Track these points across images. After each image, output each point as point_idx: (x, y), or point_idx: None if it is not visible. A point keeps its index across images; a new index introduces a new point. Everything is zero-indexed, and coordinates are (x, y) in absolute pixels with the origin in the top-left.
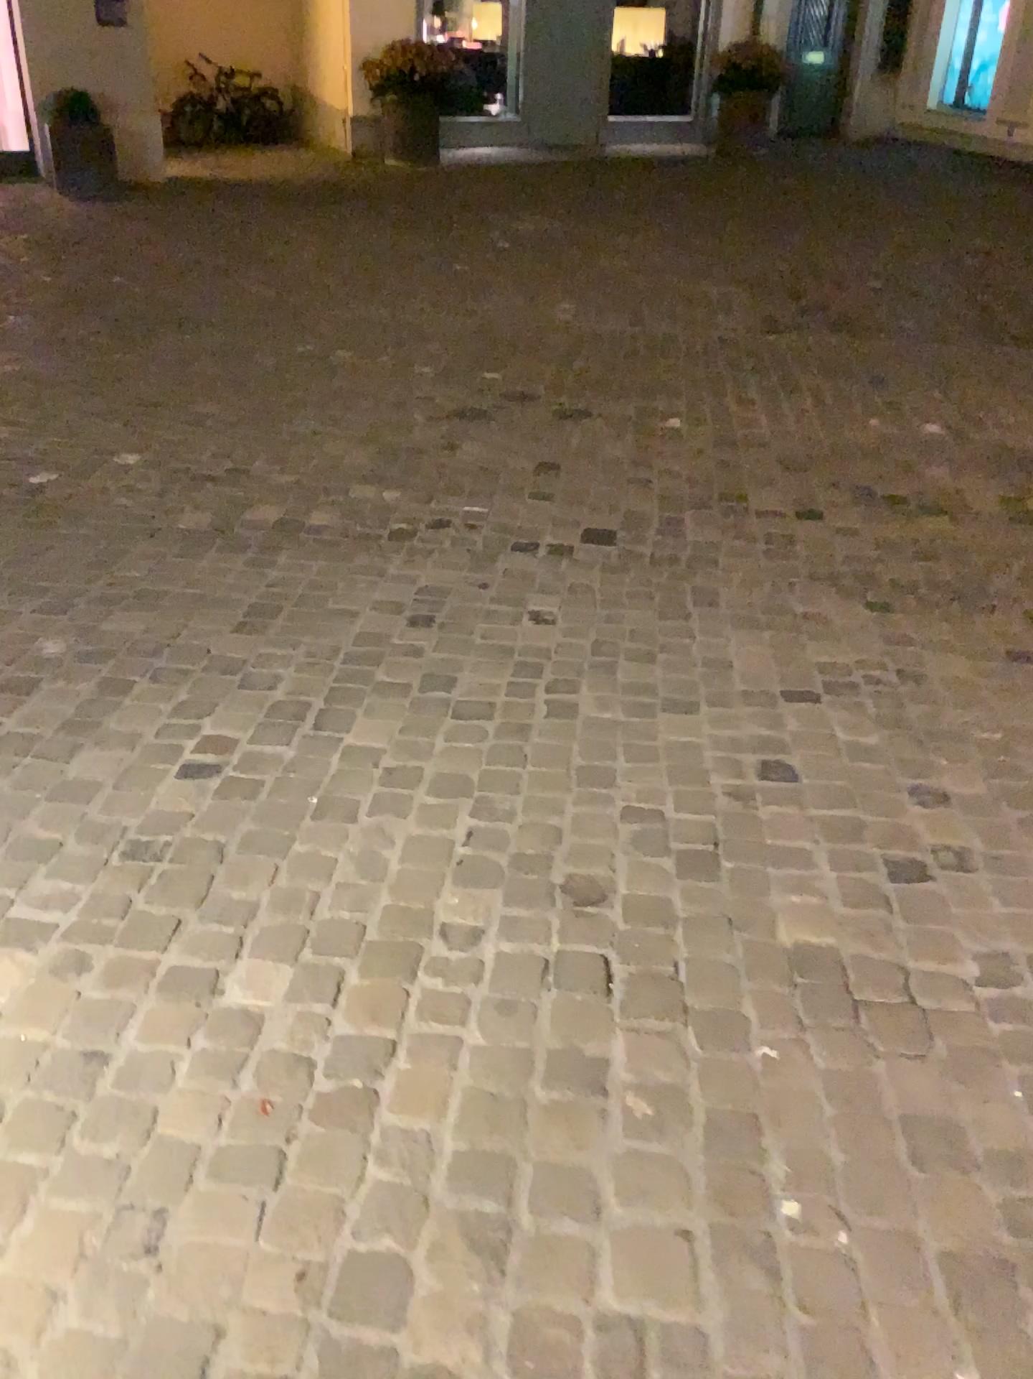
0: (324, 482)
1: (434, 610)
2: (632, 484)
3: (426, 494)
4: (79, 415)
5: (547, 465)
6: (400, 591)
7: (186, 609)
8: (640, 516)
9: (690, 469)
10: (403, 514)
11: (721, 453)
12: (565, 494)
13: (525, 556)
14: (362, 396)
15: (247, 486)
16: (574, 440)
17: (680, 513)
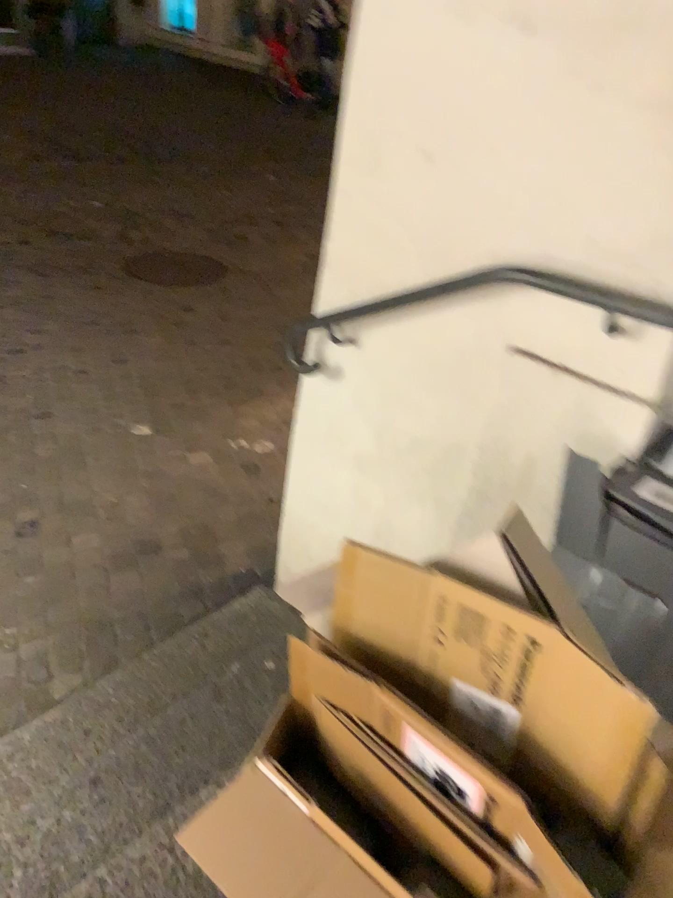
0: None
1: None
2: None
3: None
4: None
5: None
6: None
7: None
8: None
9: None
10: None
11: None
12: None
13: None
14: None
15: None
16: None
17: None
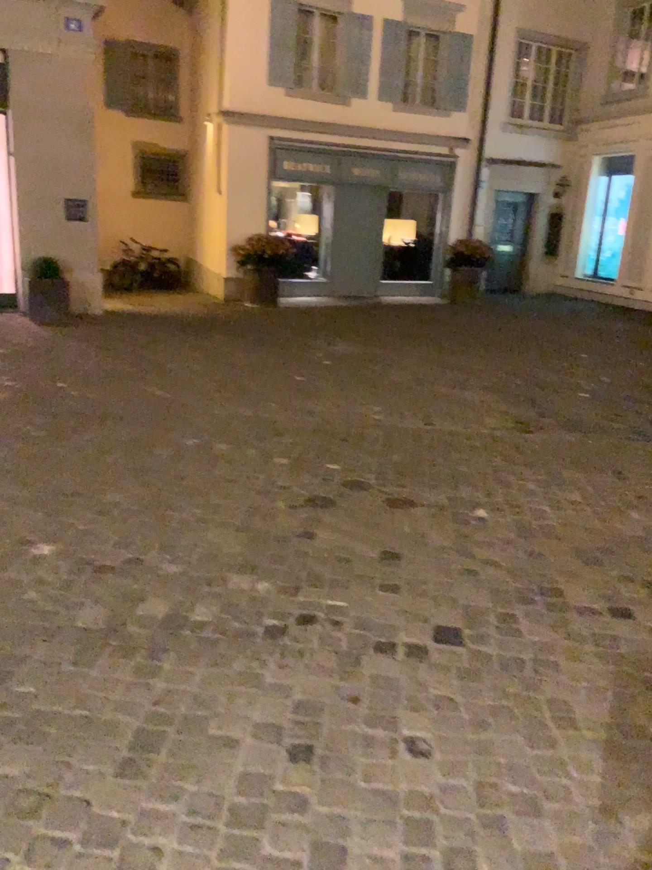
0: (206, 575)
1: (314, 742)
2: (461, 577)
3: (293, 588)
4: (10, 505)
5: (389, 557)
6: (279, 712)
7: (73, 743)
8: (476, 613)
9: (506, 563)
10: (275, 611)
11: (526, 546)
12: (409, 588)
13: (388, 665)
14: (235, 488)
15: (141, 580)
16: (406, 531)
17: (510, 610)
